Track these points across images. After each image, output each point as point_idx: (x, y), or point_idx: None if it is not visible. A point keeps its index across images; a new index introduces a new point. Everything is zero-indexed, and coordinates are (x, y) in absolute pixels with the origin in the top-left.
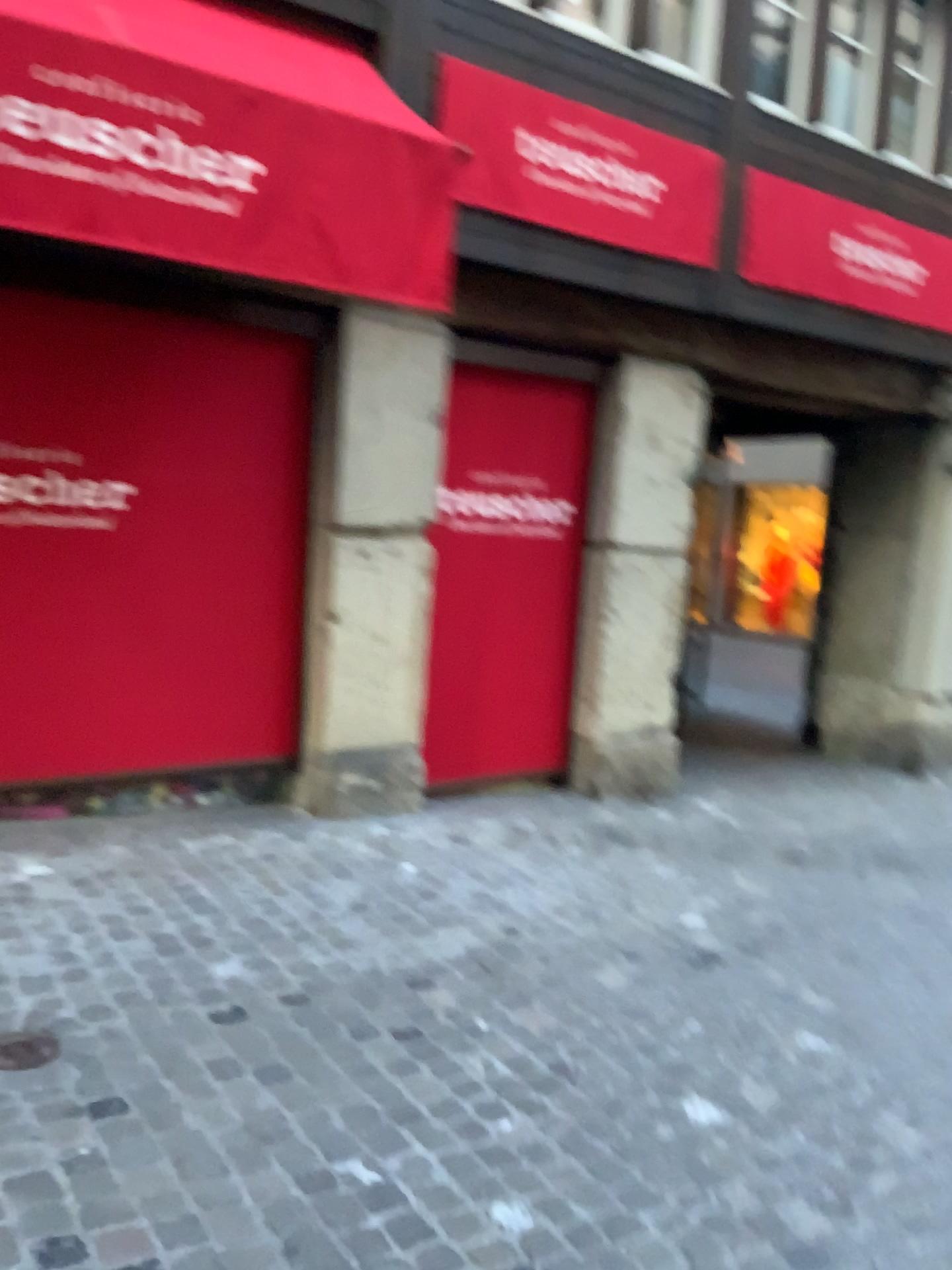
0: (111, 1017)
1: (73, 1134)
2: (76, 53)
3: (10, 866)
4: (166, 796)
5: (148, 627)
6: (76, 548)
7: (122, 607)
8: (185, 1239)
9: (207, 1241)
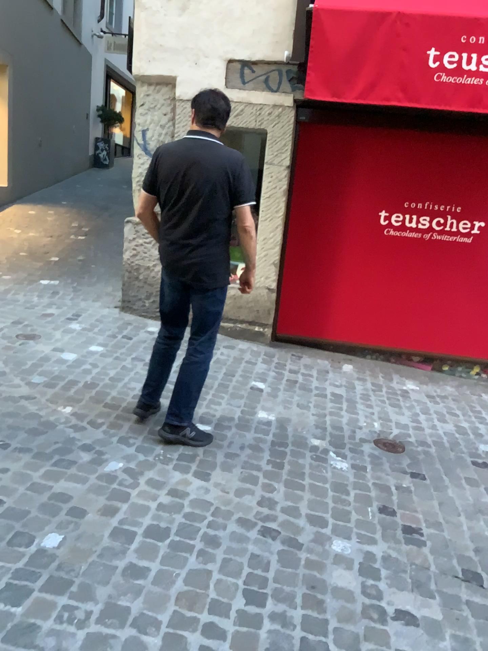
0: (428, 448)
1: (401, 479)
2: (484, 22)
3: (403, 385)
4: (480, 375)
5: (484, 292)
6: (455, 251)
7: (472, 281)
8: (434, 528)
9: (443, 532)
